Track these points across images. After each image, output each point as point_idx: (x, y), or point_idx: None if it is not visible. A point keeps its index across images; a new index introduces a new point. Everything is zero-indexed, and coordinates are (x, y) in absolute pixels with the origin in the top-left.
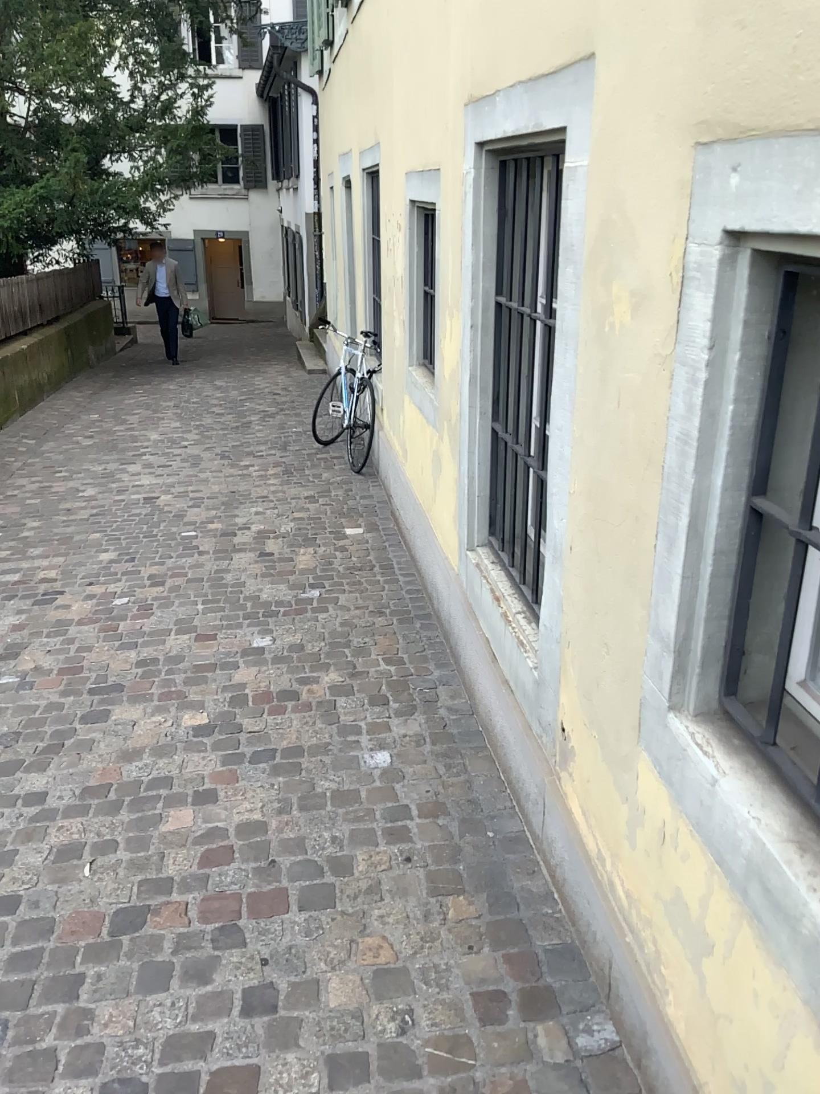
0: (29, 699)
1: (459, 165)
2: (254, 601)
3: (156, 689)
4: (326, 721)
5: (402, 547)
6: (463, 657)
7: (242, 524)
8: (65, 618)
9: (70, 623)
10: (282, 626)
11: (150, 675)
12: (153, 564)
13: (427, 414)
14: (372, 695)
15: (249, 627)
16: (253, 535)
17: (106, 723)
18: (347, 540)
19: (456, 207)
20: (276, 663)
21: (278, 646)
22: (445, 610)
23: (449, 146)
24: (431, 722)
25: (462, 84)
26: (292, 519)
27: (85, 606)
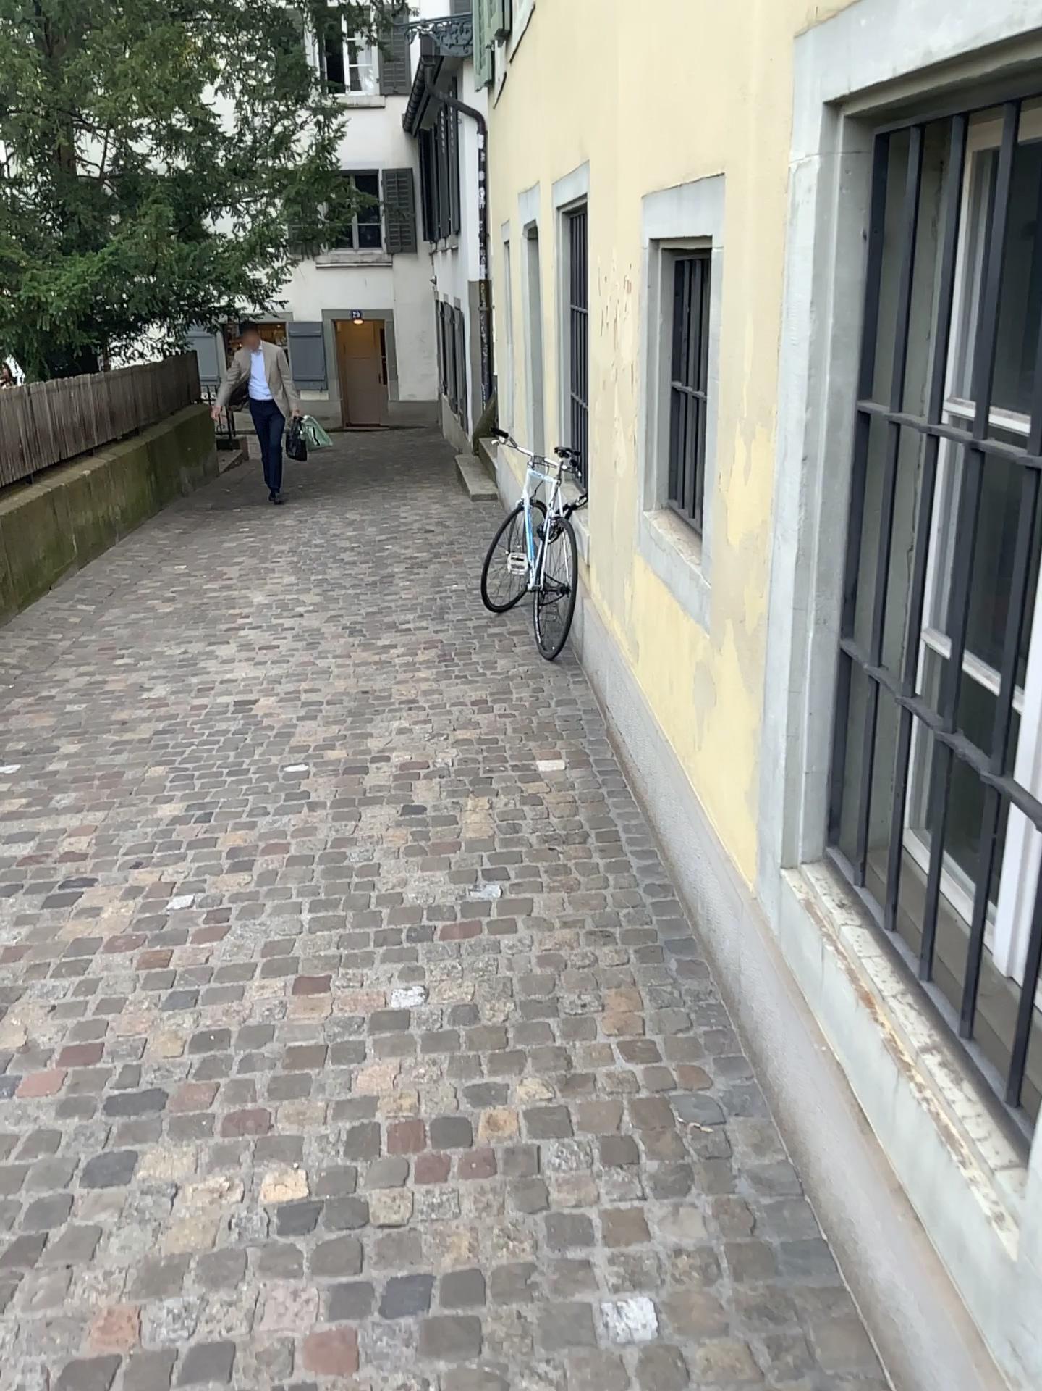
0: (3, 1117)
1: (779, 158)
2: (395, 907)
3: (221, 1104)
4: (525, 1199)
5: (631, 801)
6: (776, 1069)
7: (379, 752)
8: (87, 936)
9: (94, 947)
10: (443, 964)
11: (212, 1072)
12: (237, 829)
13: (682, 597)
14: (607, 1135)
15: (386, 964)
16: (395, 773)
17: (126, 1185)
18: (542, 785)
19: (766, 238)
20: (432, 1051)
21: (435, 1010)
22: (731, 957)
23: (750, 127)
24: (724, 1214)
25: (788, 2)
26: (454, 744)
27: (123, 911)
